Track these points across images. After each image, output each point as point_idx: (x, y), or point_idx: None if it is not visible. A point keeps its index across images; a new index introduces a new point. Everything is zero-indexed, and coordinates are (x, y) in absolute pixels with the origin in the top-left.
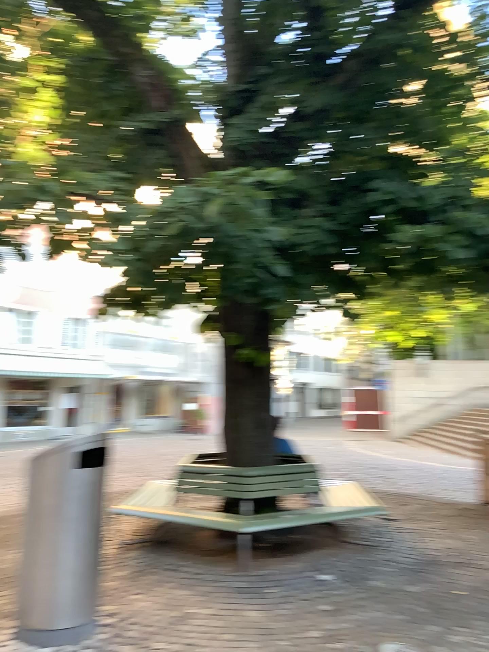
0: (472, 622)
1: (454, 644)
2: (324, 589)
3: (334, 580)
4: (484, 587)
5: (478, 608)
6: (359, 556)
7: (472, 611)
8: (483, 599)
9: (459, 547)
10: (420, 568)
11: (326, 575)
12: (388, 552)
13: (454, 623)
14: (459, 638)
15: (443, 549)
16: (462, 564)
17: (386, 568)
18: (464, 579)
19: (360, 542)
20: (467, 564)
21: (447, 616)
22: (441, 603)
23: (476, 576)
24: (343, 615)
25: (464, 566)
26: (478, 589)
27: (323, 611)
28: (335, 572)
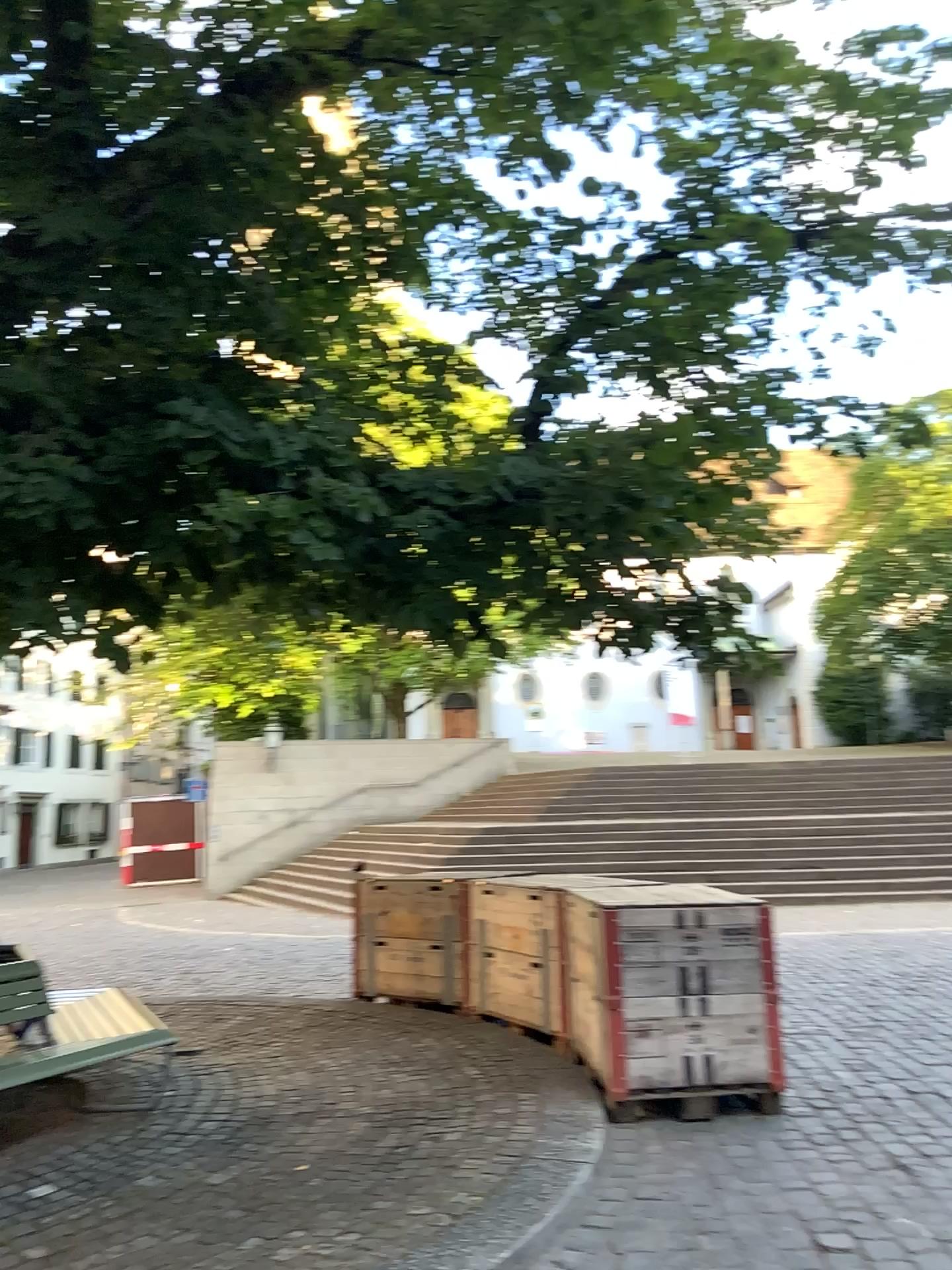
0: (313, 1219)
1: (278, 1266)
2: (30, 1218)
3: (54, 1196)
4: (341, 1149)
5: (327, 1190)
6: (113, 1137)
7: (316, 1198)
8: (336, 1172)
9: (306, 1084)
10: (231, 1138)
11: (38, 1190)
12: (172, 1117)
13: (282, 1227)
14: (287, 1254)
15: (276, 1093)
16: (307, 1116)
17: (164, 1151)
18: (308, 1143)
19: (118, 1108)
20: (316, 1115)
21: (270, 1218)
22: (262, 1195)
23: (330, 1132)
24: (67, 1264)
25: (310, 1119)
26: (330, 1156)
27: (23, 1265)
28: (59, 1179)
